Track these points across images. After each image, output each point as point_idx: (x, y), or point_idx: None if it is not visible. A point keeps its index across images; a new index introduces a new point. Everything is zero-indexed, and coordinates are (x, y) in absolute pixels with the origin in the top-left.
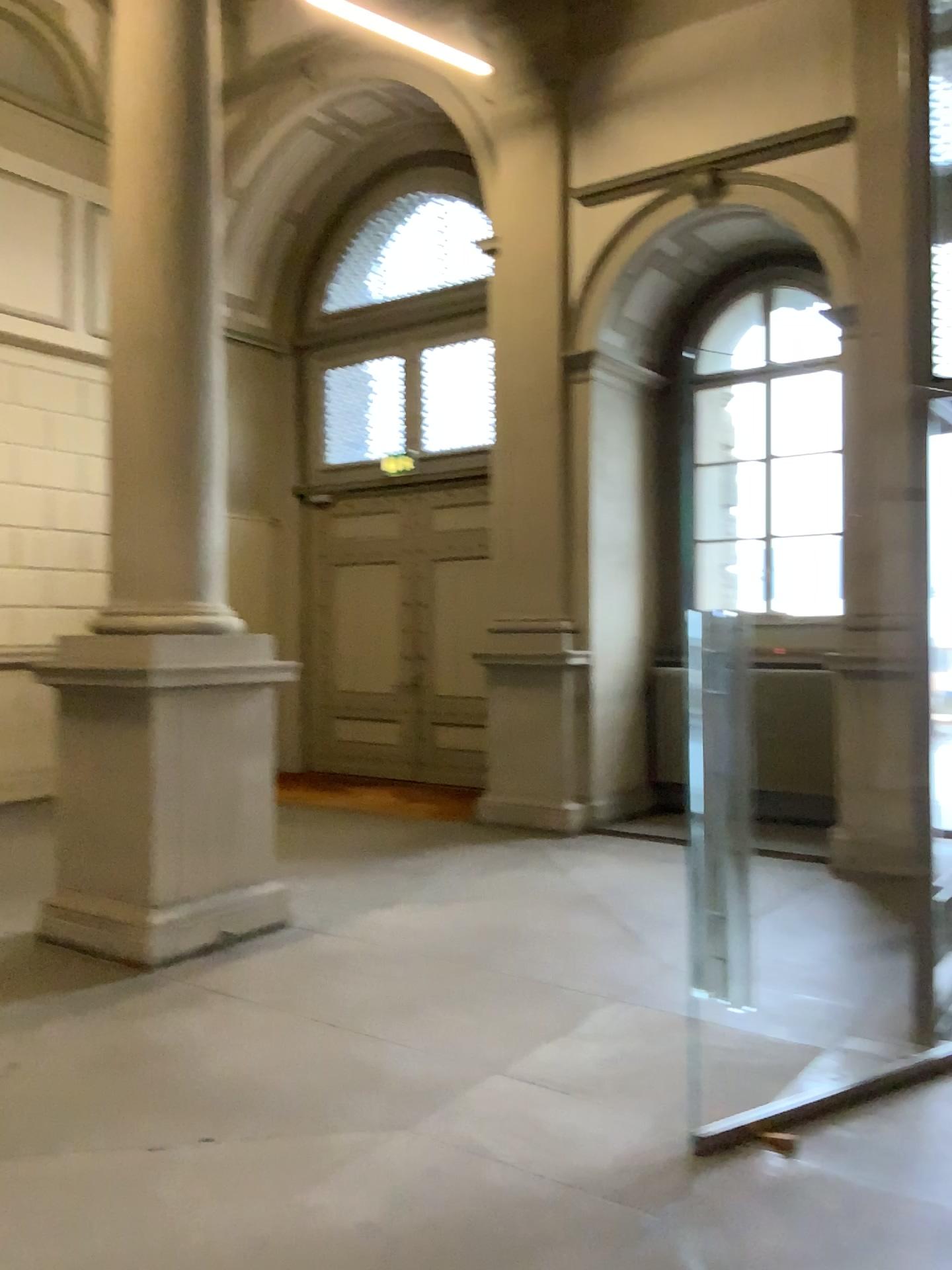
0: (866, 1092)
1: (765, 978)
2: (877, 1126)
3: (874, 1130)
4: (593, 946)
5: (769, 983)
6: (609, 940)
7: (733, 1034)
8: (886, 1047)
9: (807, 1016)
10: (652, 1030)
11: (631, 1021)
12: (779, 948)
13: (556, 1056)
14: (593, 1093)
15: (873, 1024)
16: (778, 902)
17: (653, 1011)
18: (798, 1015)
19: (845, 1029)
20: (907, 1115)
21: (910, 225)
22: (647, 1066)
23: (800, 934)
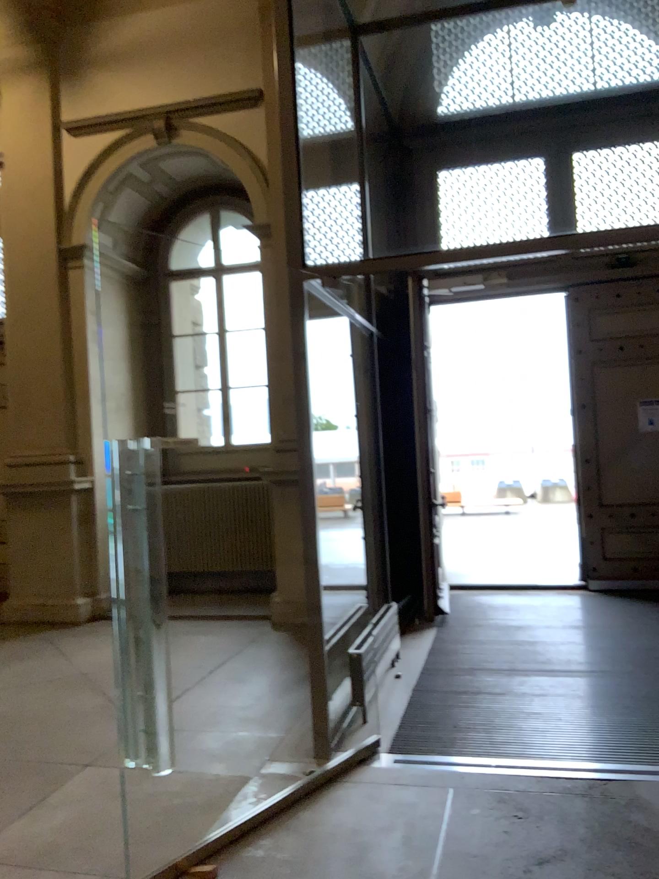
0: (277, 814)
1: (213, 725)
2: (283, 843)
3: (281, 847)
4: (79, 720)
5: (215, 729)
6: (94, 712)
7: (180, 782)
8: (295, 770)
9: (241, 752)
10: (115, 790)
11: (98, 786)
12: (225, 698)
13: (23, 836)
14: (49, 867)
15: (290, 749)
16: (229, 659)
17: (119, 772)
18: (235, 753)
19: (269, 758)
20: (307, 826)
21: (283, 150)
22: (104, 828)
23: (243, 683)
